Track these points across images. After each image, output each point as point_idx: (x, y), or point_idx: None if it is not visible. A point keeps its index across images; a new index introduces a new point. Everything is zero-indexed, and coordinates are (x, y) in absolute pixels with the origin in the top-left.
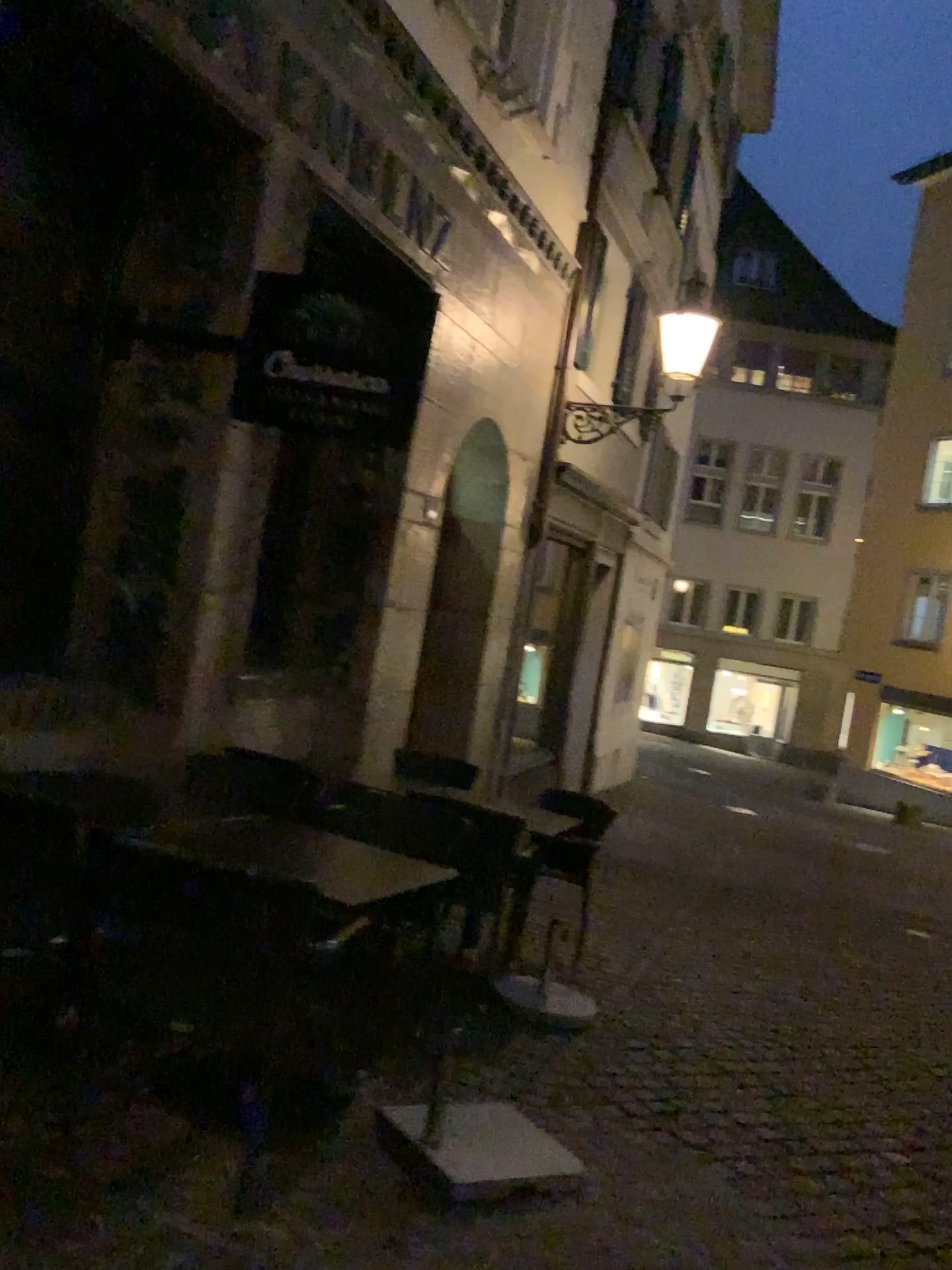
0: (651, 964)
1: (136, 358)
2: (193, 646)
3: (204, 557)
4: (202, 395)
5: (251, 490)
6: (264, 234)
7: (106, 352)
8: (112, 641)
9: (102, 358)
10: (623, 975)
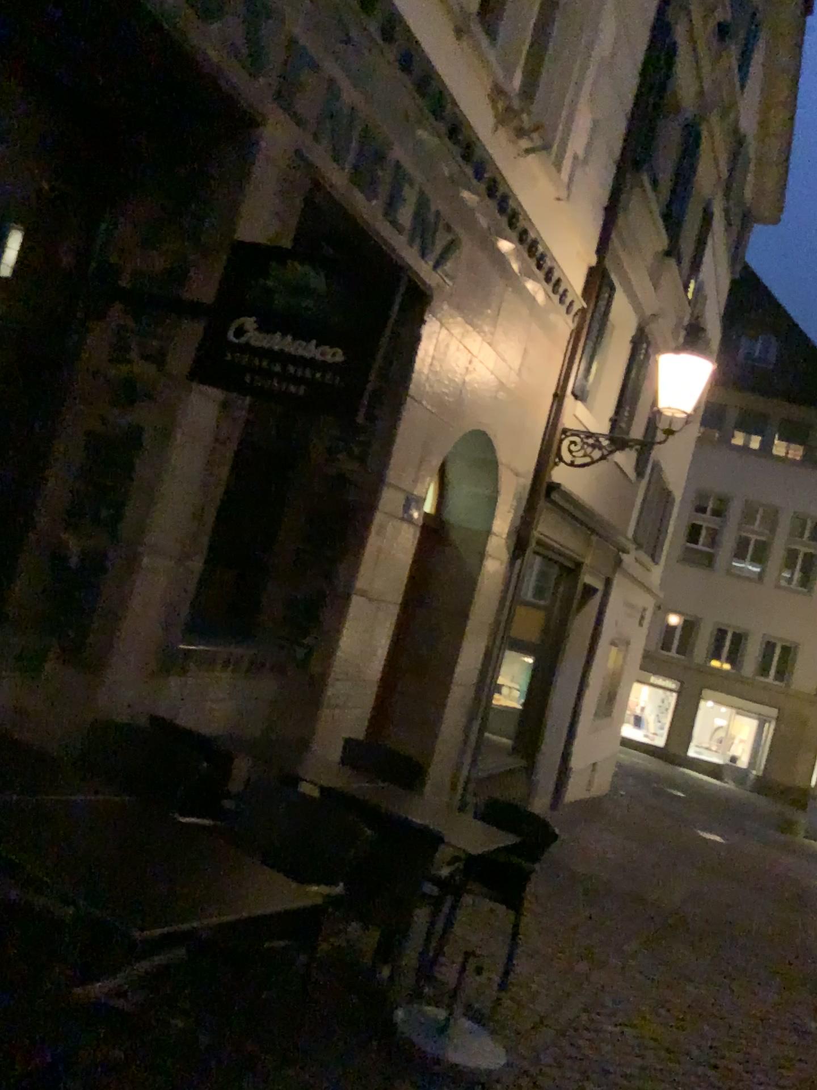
0: (580, 1005)
1: (111, 317)
2: (127, 606)
3: (152, 518)
4: (170, 358)
5: (213, 459)
6: (248, 208)
7: (88, 312)
8: (51, 592)
9: (83, 317)
10: (545, 1015)
